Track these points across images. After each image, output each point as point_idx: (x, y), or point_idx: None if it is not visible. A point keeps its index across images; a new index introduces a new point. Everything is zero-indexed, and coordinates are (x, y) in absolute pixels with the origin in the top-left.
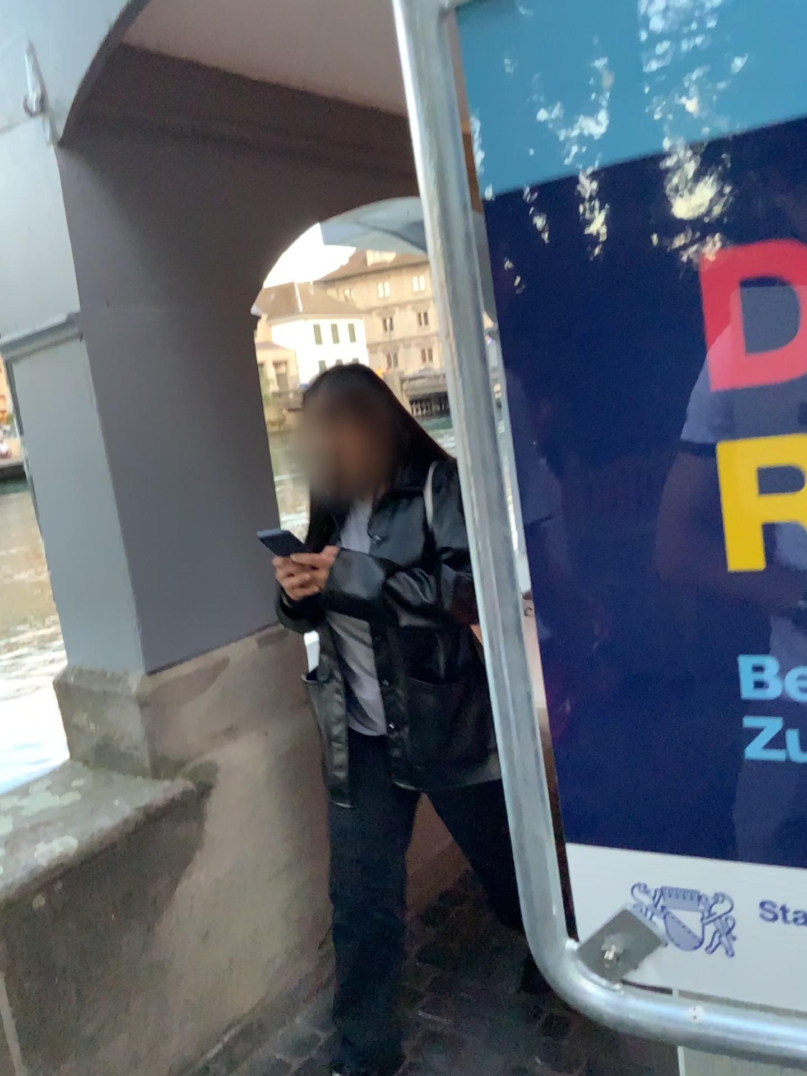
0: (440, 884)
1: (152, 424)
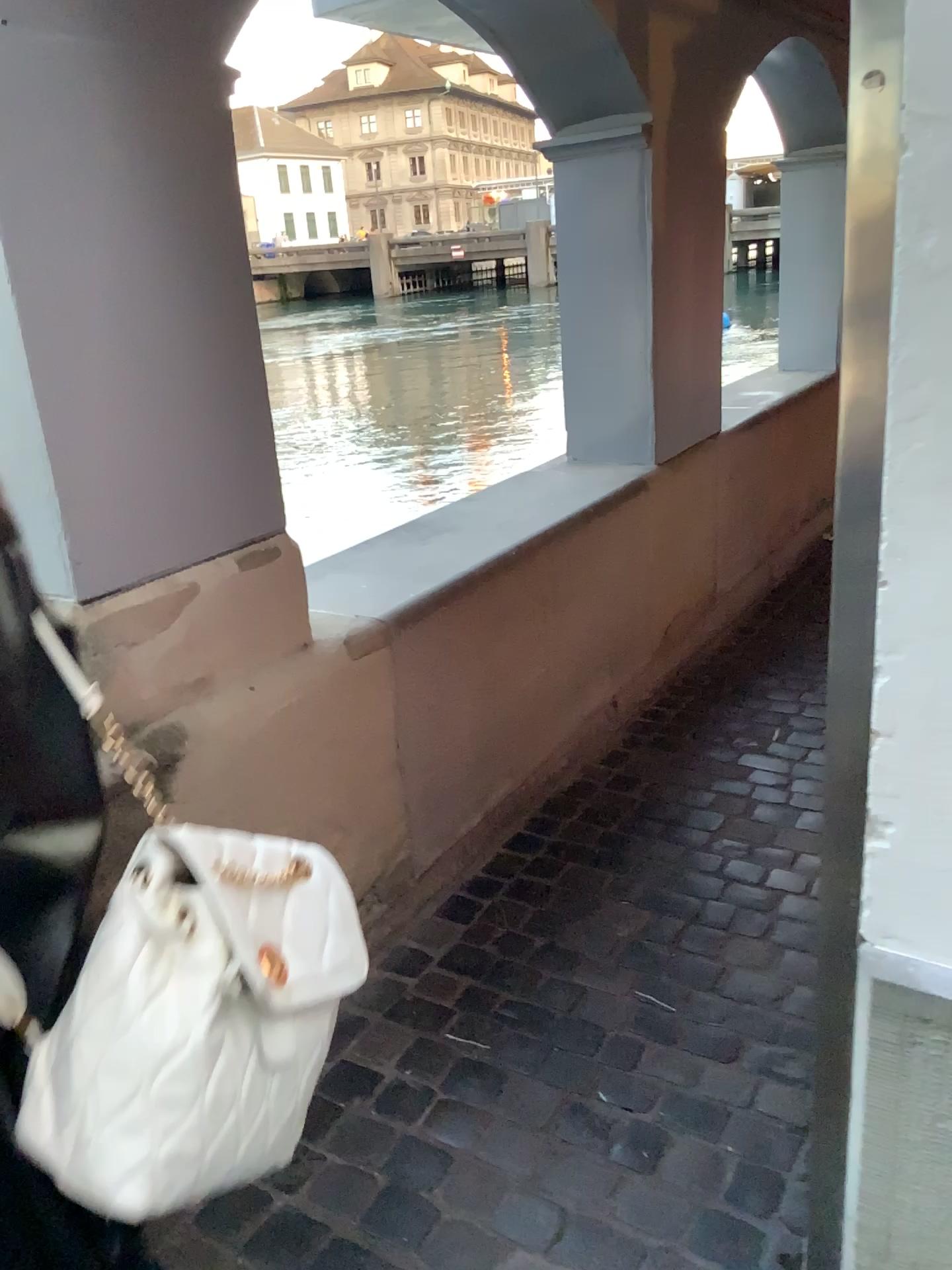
0: (469, 872)
1: (80, 233)
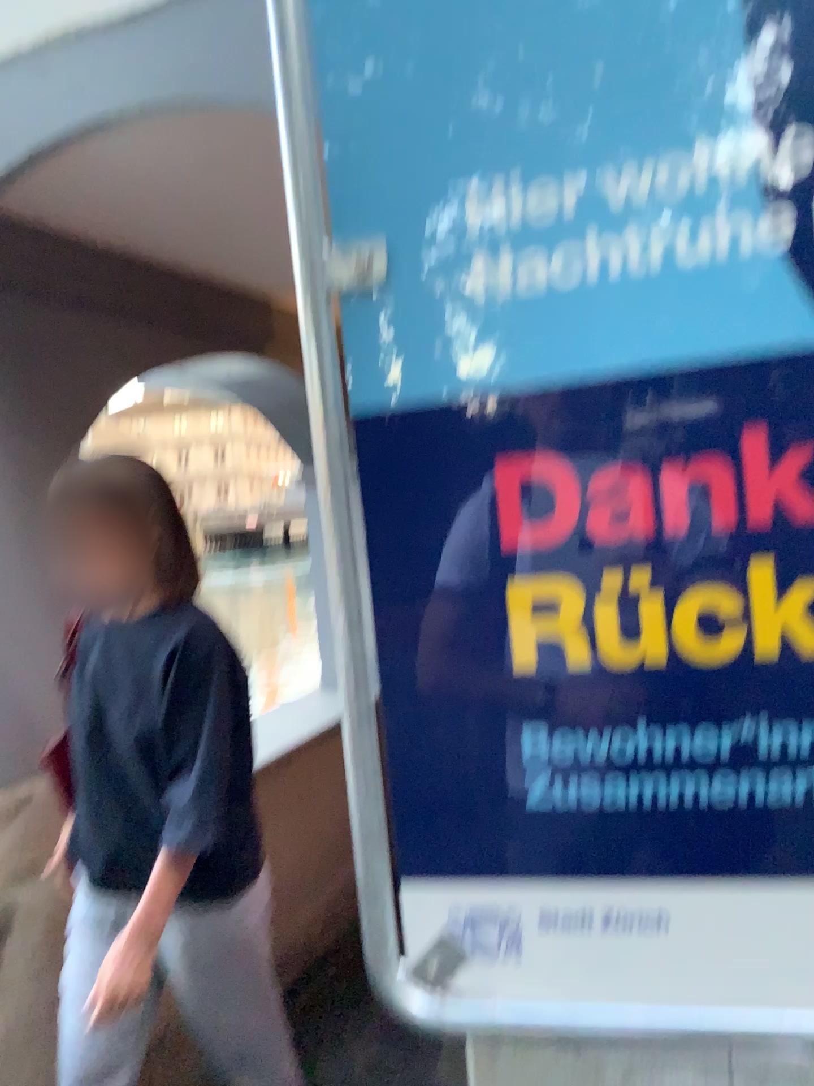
0: None
1: None
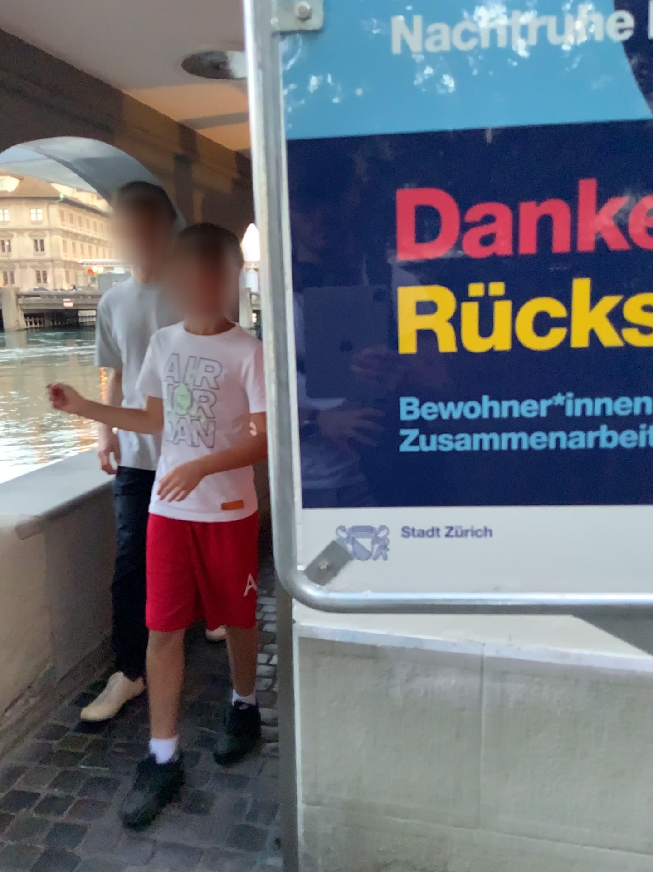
0: (93, 676)
1: None
